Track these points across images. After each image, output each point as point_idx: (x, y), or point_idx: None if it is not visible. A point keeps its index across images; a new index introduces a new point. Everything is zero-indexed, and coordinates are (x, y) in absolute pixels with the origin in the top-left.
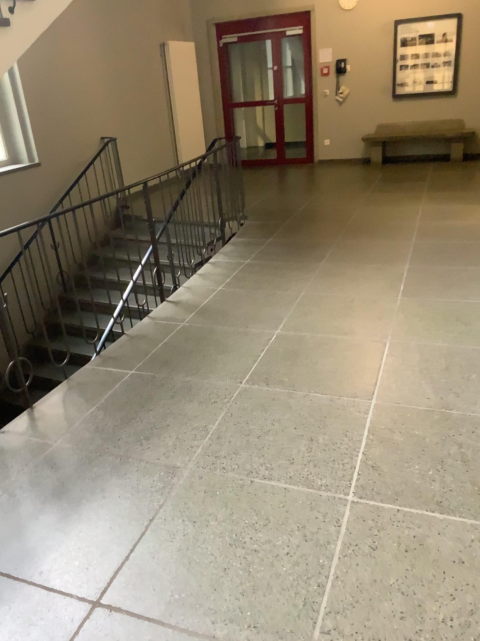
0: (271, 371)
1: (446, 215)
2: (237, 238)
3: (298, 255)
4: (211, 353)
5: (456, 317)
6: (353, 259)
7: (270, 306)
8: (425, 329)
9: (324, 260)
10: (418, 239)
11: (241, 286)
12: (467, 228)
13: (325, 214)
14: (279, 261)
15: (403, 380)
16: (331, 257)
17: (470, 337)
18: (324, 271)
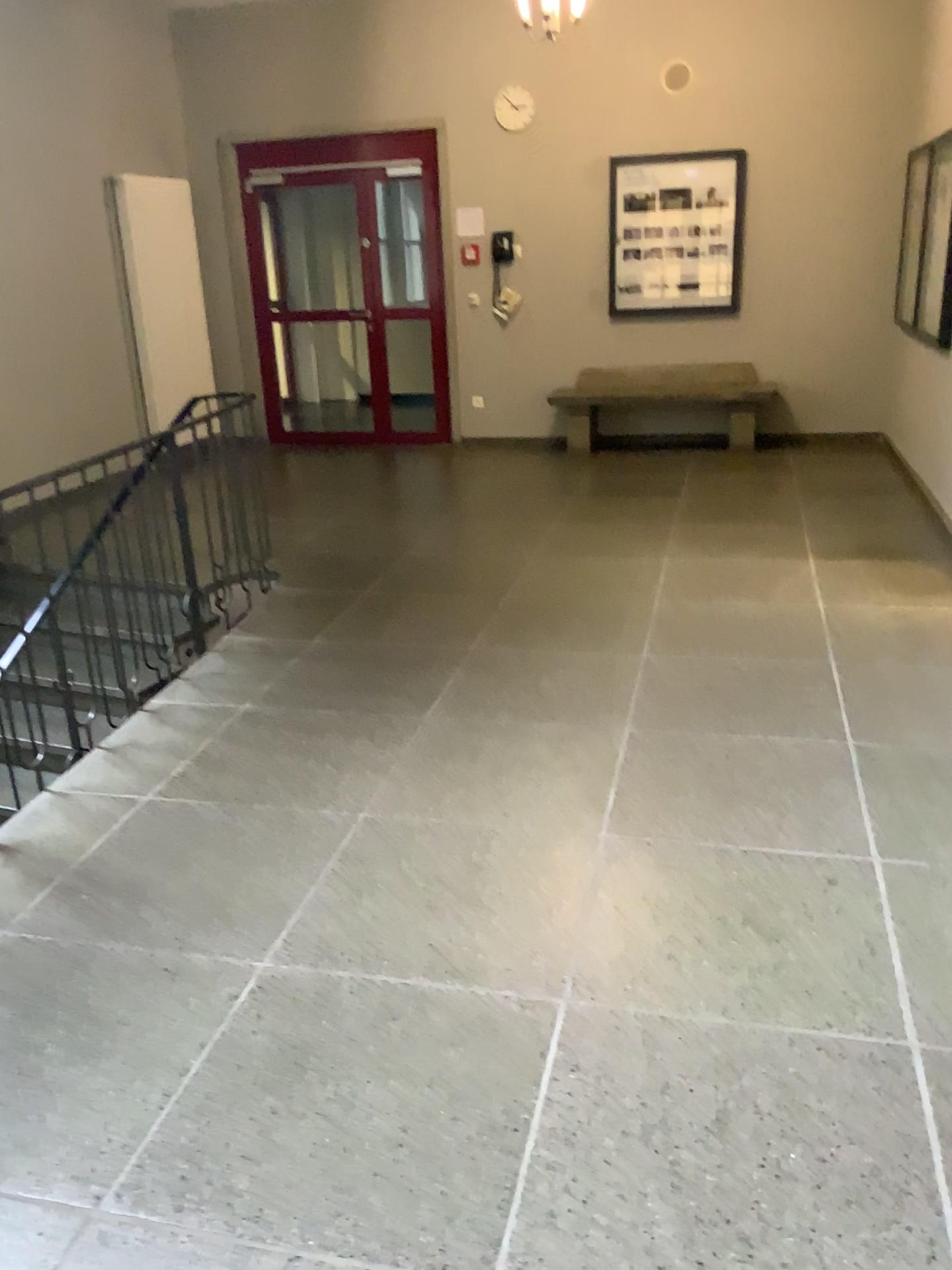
0: (202, 1141)
1: (723, 583)
2: (234, 640)
3: (370, 693)
4: (40, 1062)
5: (742, 910)
6: (502, 706)
7: (262, 865)
8: (663, 959)
9: (431, 707)
10: (658, 648)
11: (204, 794)
12: (767, 620)
13: (454, 573)
14: (320, 712)
15: (592, 1179)
16: (449, 699)
17: (780, 991)
18: (425, 745)
